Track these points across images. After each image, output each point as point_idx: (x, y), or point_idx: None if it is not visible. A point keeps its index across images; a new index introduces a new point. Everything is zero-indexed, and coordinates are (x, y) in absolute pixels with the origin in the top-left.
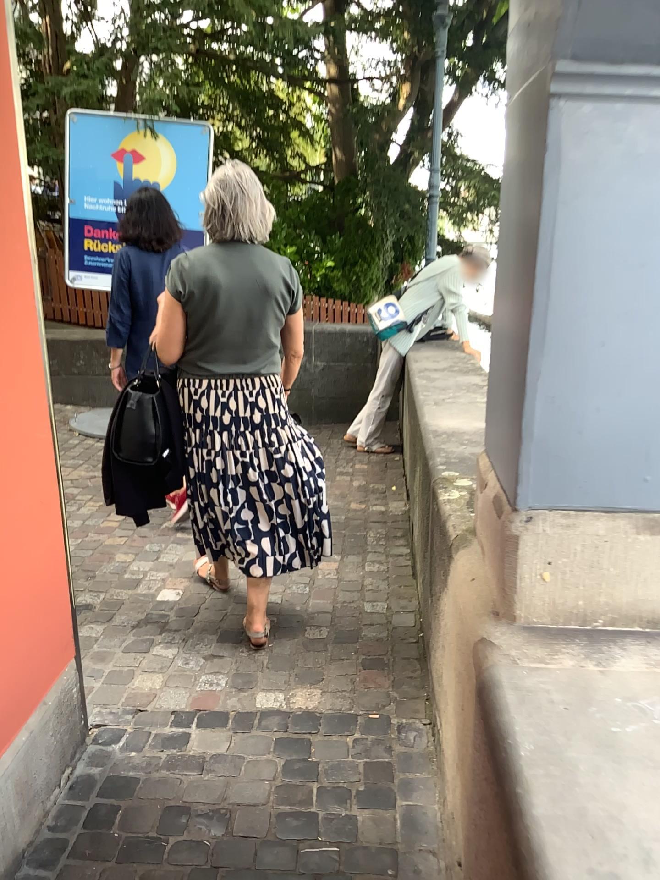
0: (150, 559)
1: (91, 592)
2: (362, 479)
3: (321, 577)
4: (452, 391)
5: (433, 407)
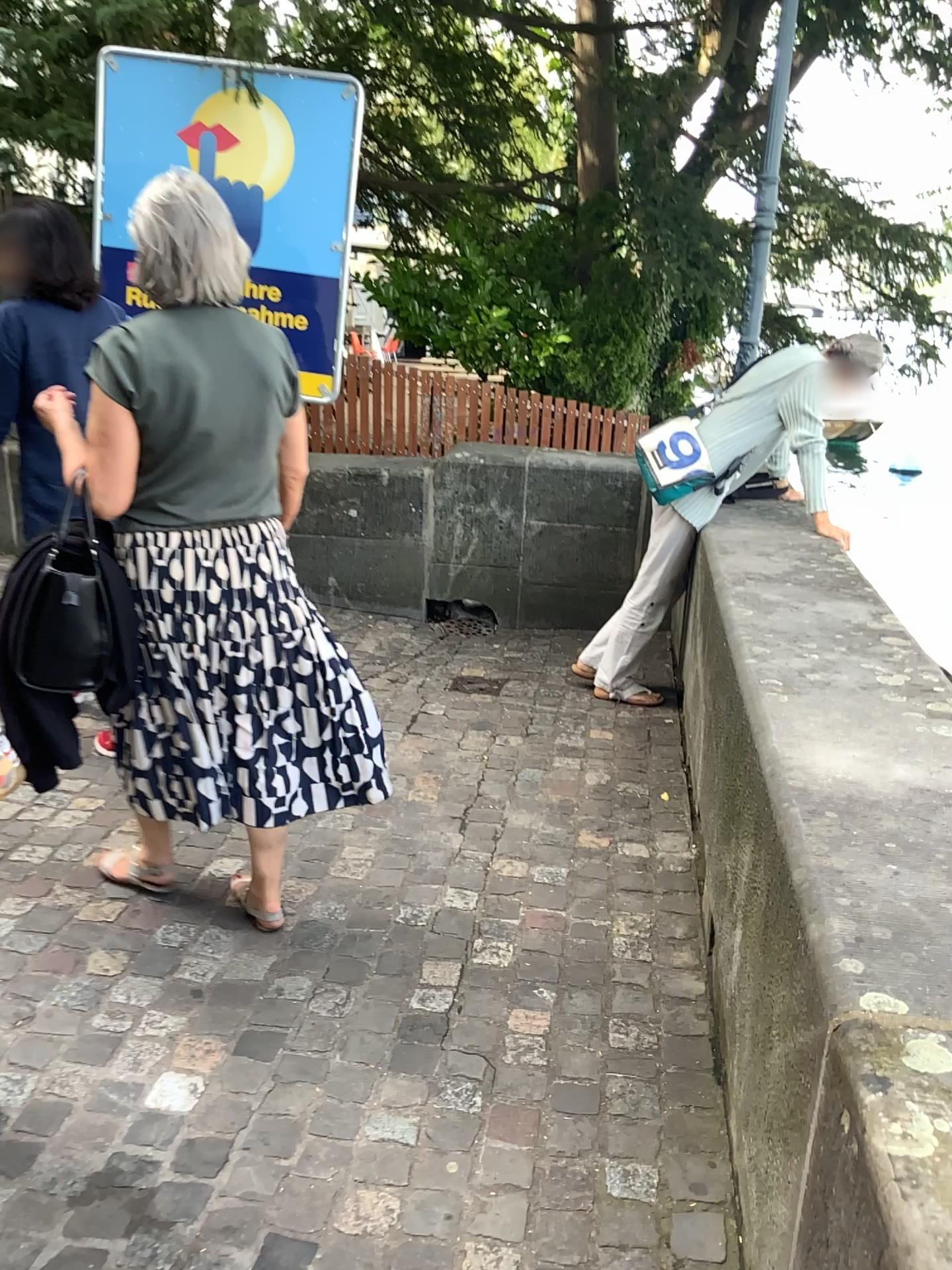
0: (161, 972)
1: (10, 1075)
2: (604, 769)
3: (511, 1055)
4: (810, 644)
5: (780, 697)
